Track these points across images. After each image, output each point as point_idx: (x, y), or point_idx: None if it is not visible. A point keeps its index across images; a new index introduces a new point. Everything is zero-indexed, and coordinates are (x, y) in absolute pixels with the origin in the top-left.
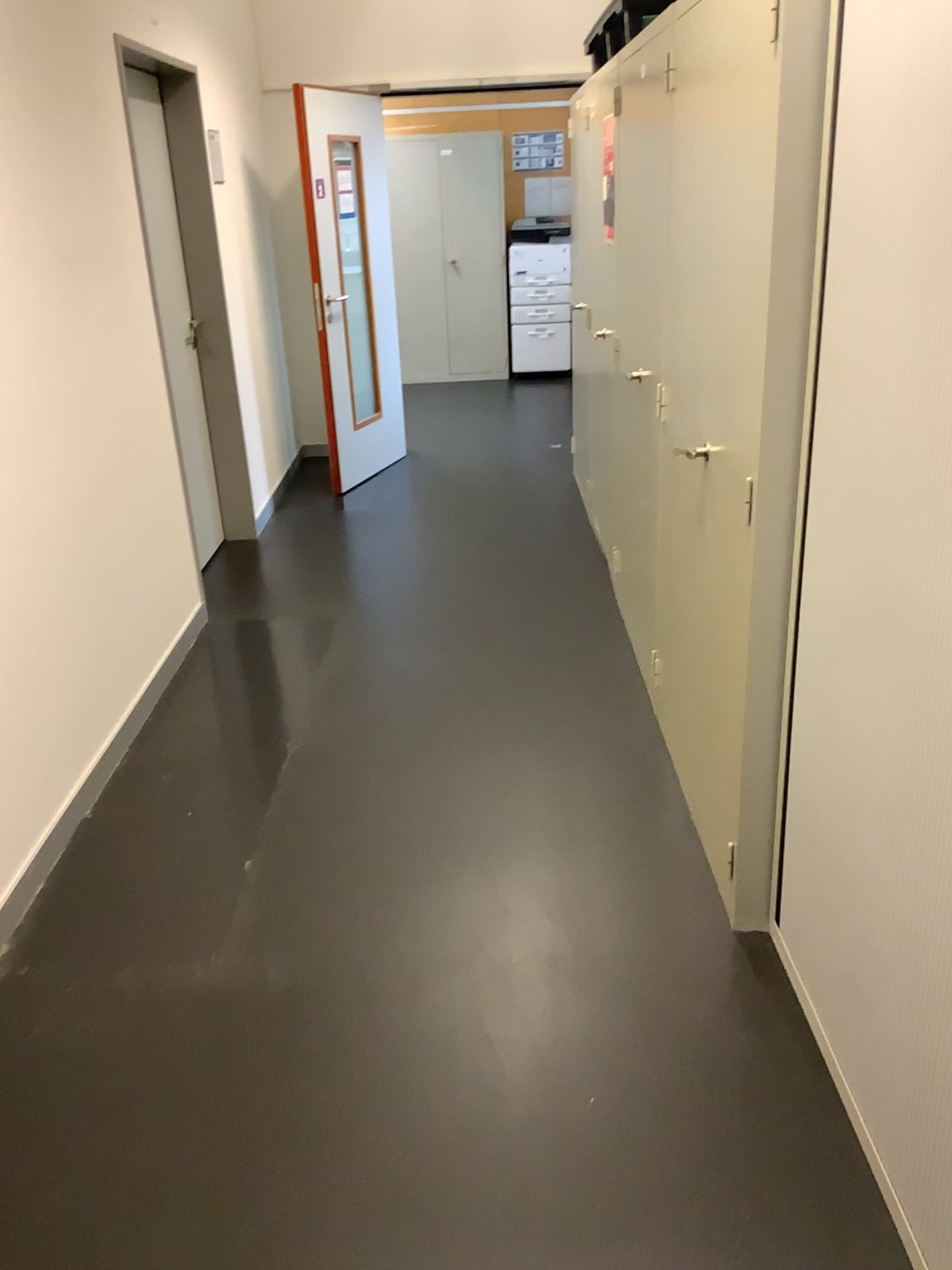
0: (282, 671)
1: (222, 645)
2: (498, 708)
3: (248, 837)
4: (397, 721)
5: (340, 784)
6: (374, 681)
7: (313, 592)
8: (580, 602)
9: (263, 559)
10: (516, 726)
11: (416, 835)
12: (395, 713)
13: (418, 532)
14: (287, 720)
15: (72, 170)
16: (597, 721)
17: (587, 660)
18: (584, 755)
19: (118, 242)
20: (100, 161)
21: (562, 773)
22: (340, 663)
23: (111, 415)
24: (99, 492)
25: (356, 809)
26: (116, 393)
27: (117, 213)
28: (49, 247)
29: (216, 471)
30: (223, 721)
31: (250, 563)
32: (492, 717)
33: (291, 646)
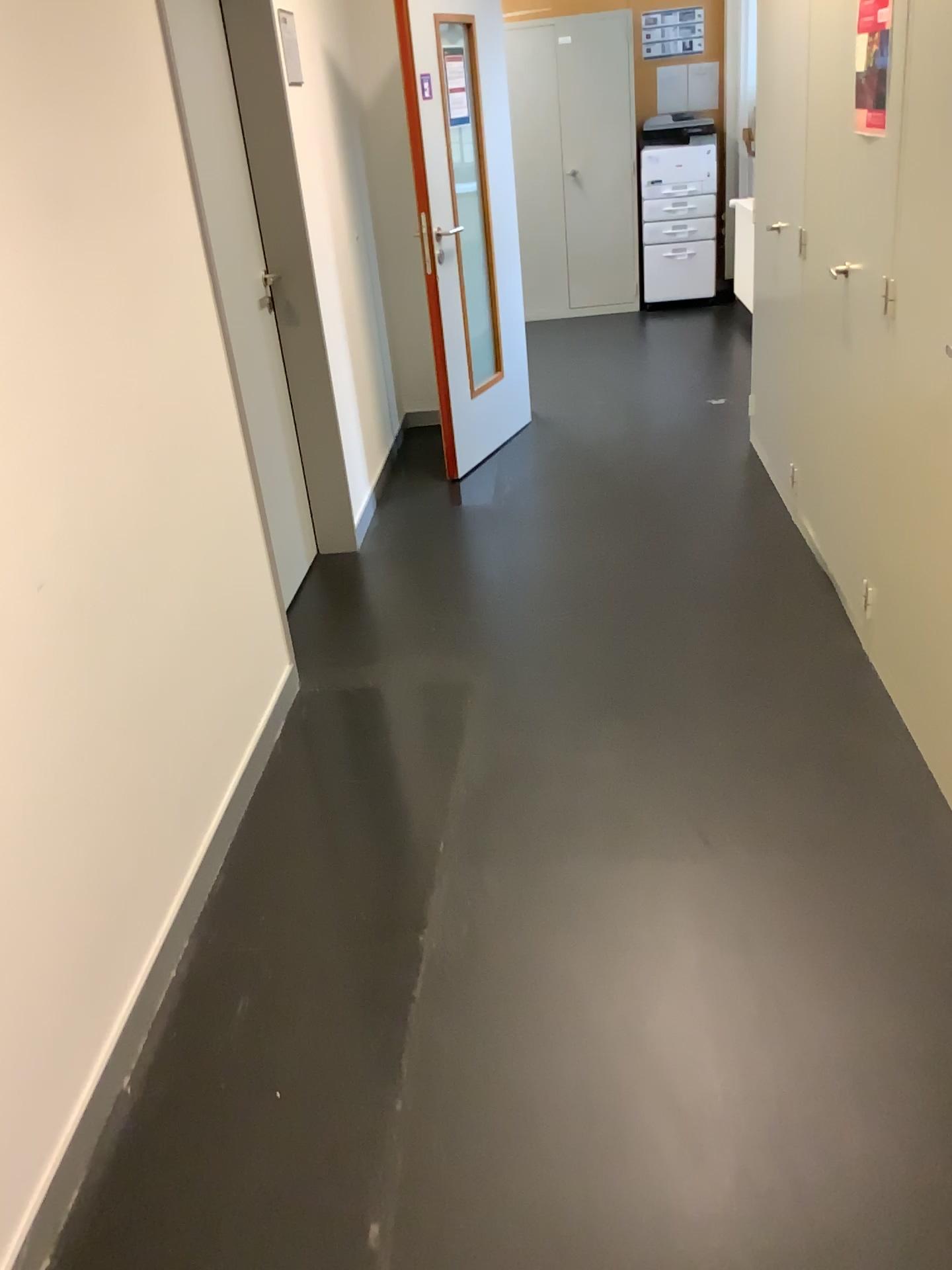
0: (404, 787)
1: (319, 737)
2: (734, 869)
3: (372, 1161)
4: (583, 894)
5: (510, 1038)
6: (538, 809)
7: (436, 639)
8: (809, 656)
9: (367, 582)
10: (771, 912)
11: (652, 1175)
12: (577, 875)
13: (561, 535)
14: (417, 888)
15: (51, 55)
16: (900, 905)
17: (849, 771)
18: (898, 985)
19: (141, 173)
20: (105, 43)
21: (870, 1024)
22: (485, 771)
23: (139, 450)
24: (123, 578)
25: (542, 1101)
26: (146, 413)
27: (139, 128)
28: (9, 190)
29: (303, 474)
30: (325, 888)
31: (350, 591)
32: (729, 889)
33: (413, 738)
